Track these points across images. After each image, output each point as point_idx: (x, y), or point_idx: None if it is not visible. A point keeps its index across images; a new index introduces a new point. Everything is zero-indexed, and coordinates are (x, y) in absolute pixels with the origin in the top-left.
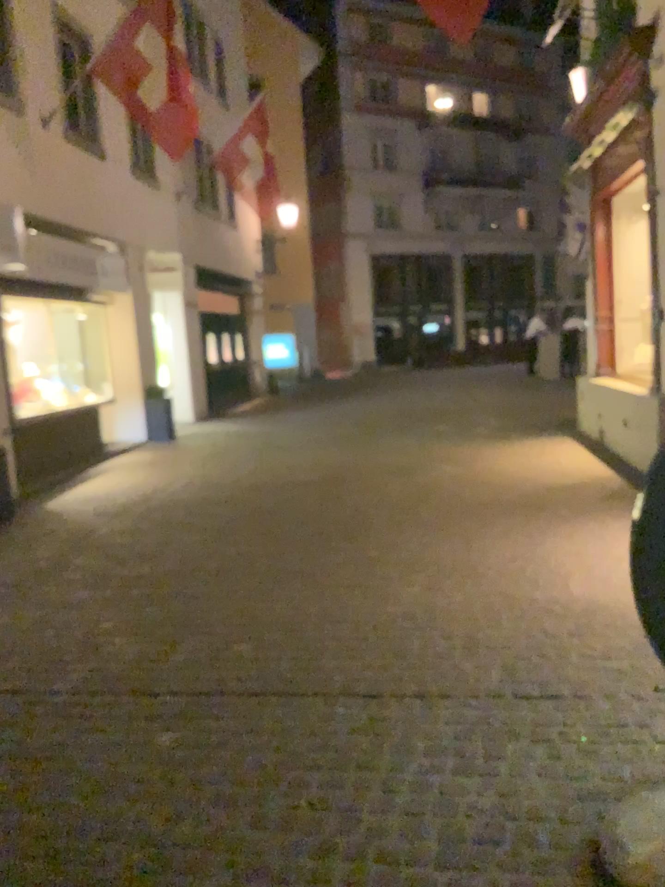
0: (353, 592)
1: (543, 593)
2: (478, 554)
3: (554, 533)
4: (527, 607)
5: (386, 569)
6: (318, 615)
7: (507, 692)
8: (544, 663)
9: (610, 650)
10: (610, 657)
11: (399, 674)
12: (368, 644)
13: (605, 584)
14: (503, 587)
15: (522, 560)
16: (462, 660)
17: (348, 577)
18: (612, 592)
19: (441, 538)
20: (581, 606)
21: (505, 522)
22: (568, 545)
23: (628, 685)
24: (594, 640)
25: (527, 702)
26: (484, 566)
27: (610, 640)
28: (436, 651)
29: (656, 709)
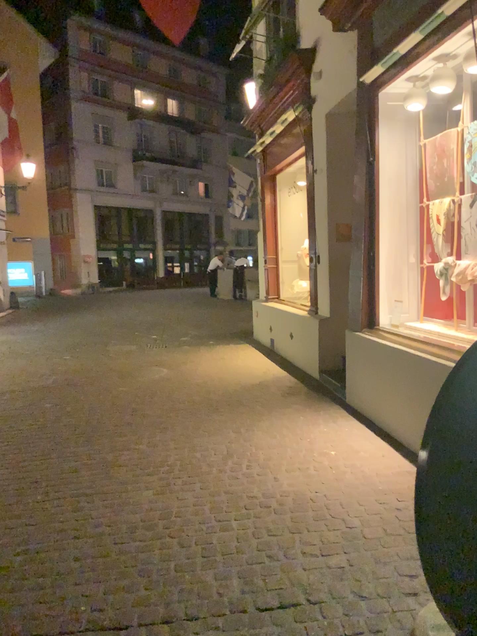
0: (91, 500)
1: (259, 489)
2: (198, 452)
3: (256, 430)
4: (248, 505)
5: (120, 472)
6: (57, 529)
7: (247, 604)
8: (273, 566)
9: (325, 546)
10: (327, 553)
11: (142, 594)
12: (109, 560)
13: (306, 476)
14: (225, 484)
15: (235, 456)
16: (200, 570)
17: (85, 483)
18: (314, 485)
19: (165, 438)
20: (292, 501)
21: (216, 420)
22: (269, 440)
23: (349, 583)
24: (309, 535)
25: (267, 616)
26: (205, 464)
27: (323, 534)
28: (175, 562)
29: (380, 610)
